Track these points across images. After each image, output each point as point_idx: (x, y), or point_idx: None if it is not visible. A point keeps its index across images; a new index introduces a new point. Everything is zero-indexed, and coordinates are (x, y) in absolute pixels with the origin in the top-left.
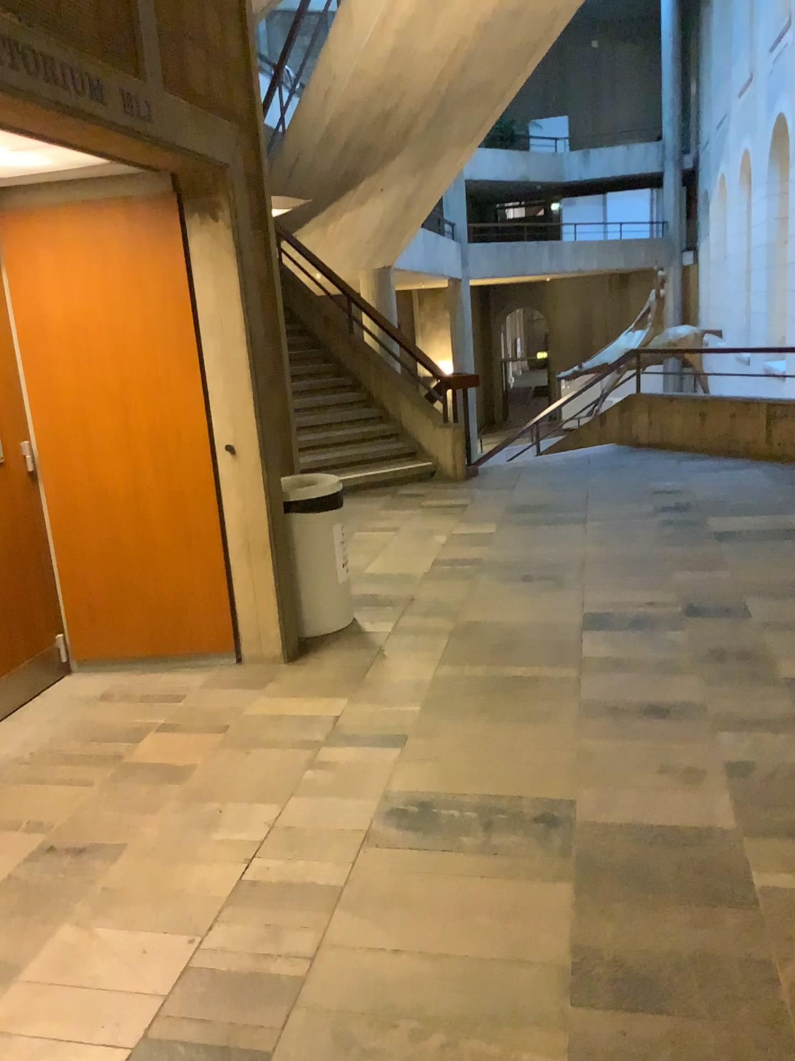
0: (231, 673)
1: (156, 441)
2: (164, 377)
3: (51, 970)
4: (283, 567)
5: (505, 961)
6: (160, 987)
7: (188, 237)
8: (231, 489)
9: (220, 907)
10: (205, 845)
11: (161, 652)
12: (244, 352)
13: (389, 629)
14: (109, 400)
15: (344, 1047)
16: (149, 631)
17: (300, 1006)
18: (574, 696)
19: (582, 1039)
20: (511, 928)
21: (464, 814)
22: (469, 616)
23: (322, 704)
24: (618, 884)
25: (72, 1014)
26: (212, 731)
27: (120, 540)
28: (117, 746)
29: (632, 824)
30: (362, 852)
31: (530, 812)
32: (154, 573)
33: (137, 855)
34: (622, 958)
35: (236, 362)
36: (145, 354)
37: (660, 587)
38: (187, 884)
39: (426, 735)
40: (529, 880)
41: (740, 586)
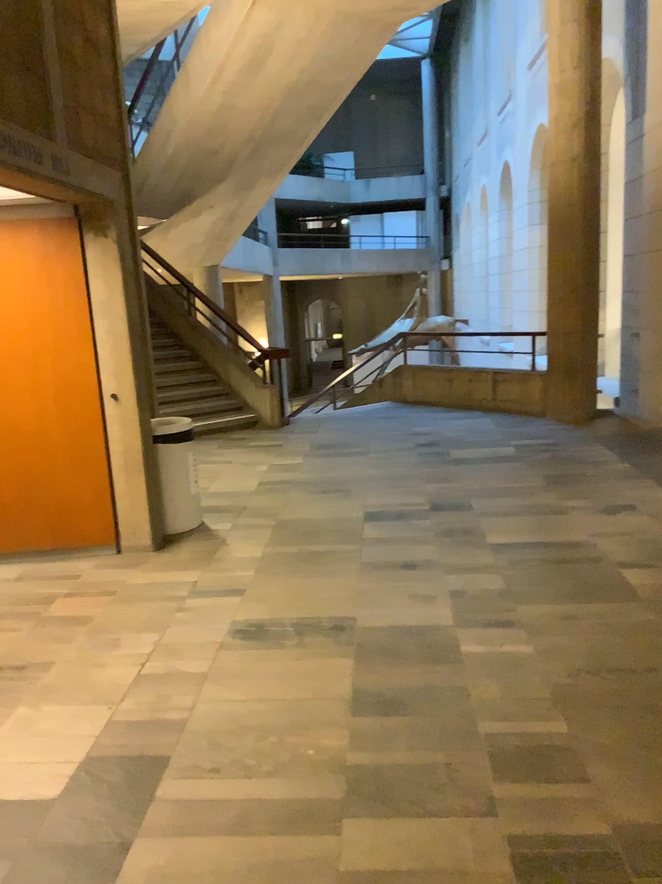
0: (114, 559)
1: (58, 392)
2: (65, 345)
3: (16, 728)
4: (150, 483)
5: (312, 699)
6: (93, 729)
7: (85, 249)
8: (114, 426)
9: (126, 688)
10: (111, 657)
11: (59, 547)
12: (124, 329)
13: (227, 527)
14: (24, 362)
15: (215, 746)
16: (51, 531)
17: (186, 731)
18: (356, 561)
19: (357, 730)
20: (315, 683)
21: (284, 629)
22: (284, 517)
23: (183, 574)
24: (380, 657)
25: (36, 747)
26: (105, 594)
27: (30, 464)
28: (36, 607)
29: (390, 627)
30: (218, 653)
31: (327, 625)
32: (55, 488)
33: (64, 665)
34: (381, 691)
35: (119, 336)
36: (52, 329)
37: (416, 494)
38: (102, 678)
39: (257, 588)
40: (326, 659)
41: (468, 492)
